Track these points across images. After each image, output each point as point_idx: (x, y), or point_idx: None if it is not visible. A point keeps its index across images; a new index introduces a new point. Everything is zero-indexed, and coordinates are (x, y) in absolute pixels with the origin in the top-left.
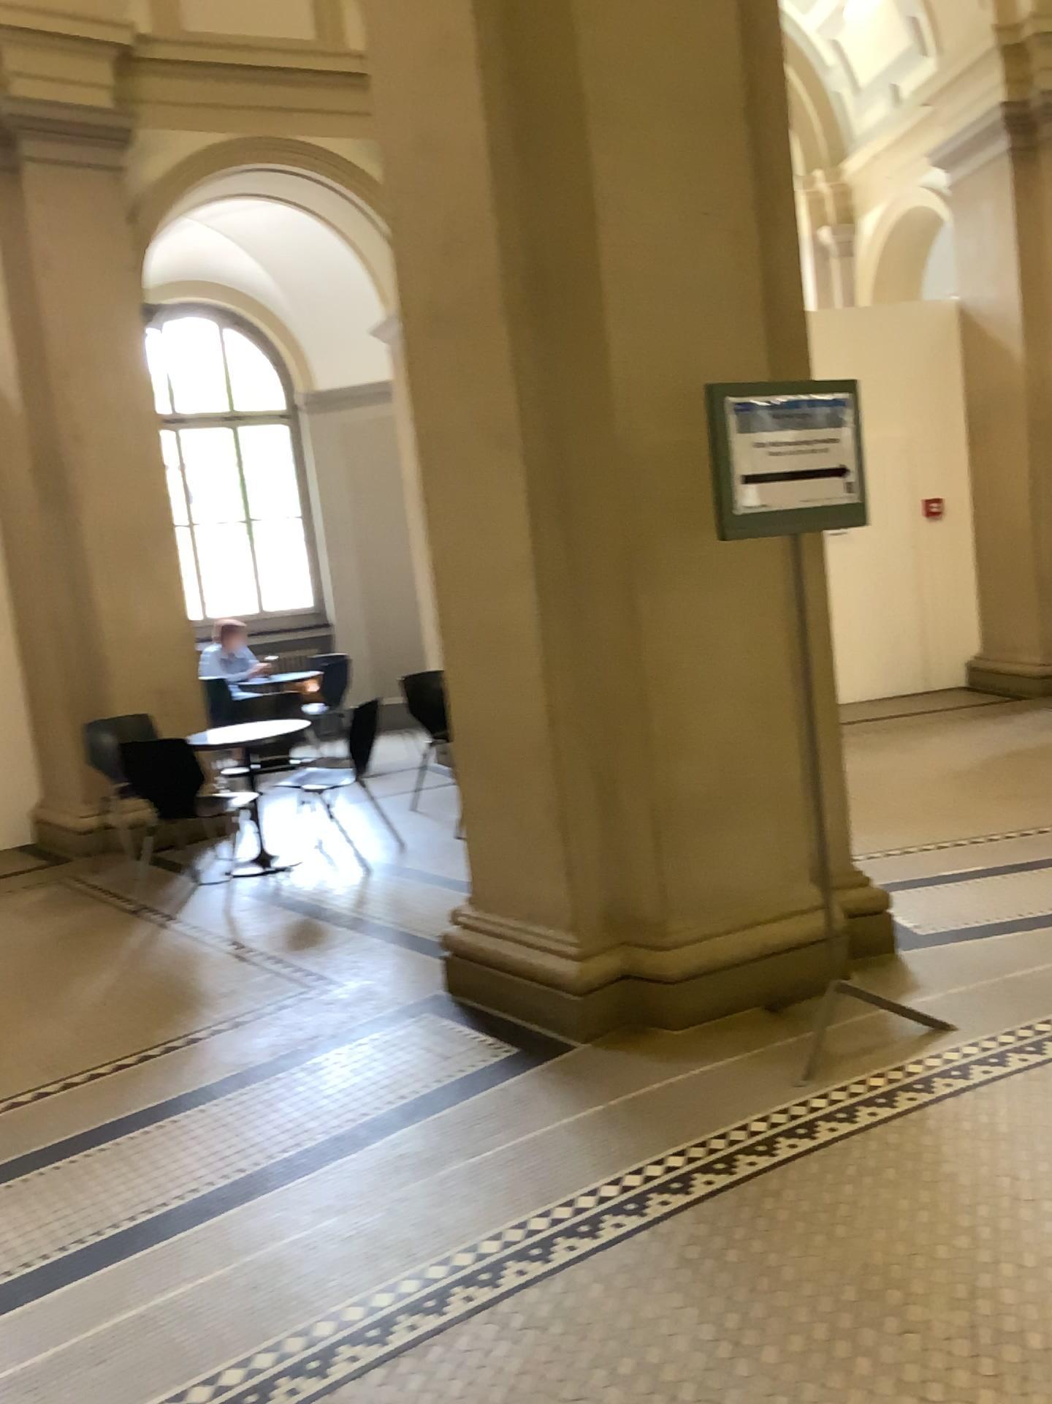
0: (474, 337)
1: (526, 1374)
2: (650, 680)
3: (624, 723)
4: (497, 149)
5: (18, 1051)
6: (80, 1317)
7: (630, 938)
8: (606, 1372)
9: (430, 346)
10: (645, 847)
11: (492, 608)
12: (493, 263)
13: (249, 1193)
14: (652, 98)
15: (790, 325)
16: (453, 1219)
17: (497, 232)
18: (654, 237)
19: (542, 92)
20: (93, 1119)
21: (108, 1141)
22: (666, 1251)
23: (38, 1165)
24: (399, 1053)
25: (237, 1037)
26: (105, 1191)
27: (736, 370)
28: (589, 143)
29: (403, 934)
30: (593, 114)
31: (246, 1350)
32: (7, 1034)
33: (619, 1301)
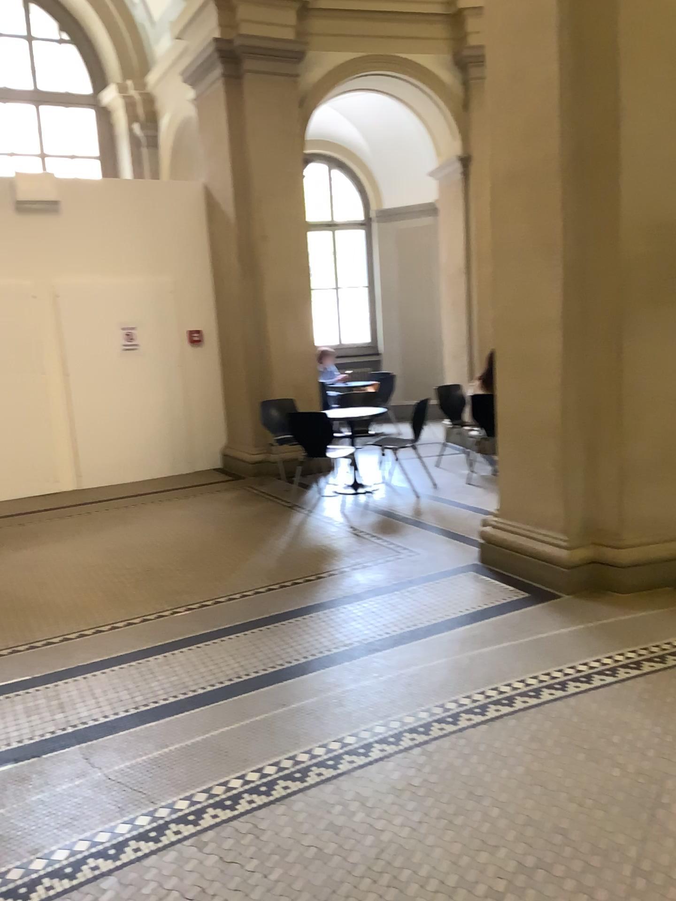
0: (537, 193)
1: (562, 734)
2: (623, 395)
3: (605, 418)
4: (561, 83)
5: (250, 569)
6: (324, 686)
7: (596, 541)
8: (604, 738)
9: (509, 196)
10: (611, 490)
11: (532, 348)
12: (553, 150)
13: (395, 645)
14: (658, 52)
15: None
16: (508, 667)
17: (557, 132)
18: (652, 135)
19: (591, 49)
20: (302, 603)
21: (314, 614)
22: (629, 693)
23: (280, 621)
24: (460, 589)
25: (367, 574)
26: (319, 635)
27: None
28: (618, 80)
29: (449, 531)
30: (623, 63)
31: (413, 708)
32: (242, 560)
33: (606, 711)
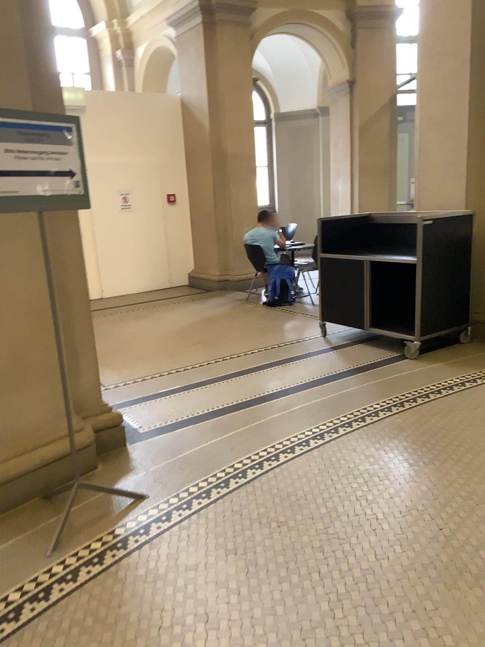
0: None
1: None
2: None
3: None
4: None
5: None
6: None
7: None
8: None
9: None
10: None
11: None
12: None
13: None
14: None
15: (45, 80)
16: None
17: None
18: None
19: None
20: None
21: None
22: None
23: None
24: None
25: None
26: None
27: (4, 103)
28: None
29: None
30: None
31: None
32: None
33: None
